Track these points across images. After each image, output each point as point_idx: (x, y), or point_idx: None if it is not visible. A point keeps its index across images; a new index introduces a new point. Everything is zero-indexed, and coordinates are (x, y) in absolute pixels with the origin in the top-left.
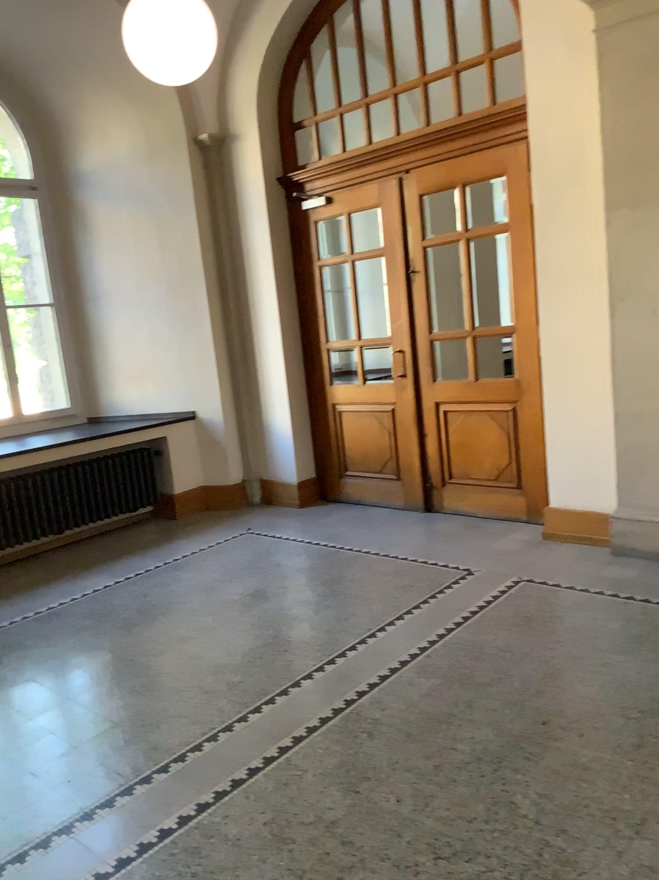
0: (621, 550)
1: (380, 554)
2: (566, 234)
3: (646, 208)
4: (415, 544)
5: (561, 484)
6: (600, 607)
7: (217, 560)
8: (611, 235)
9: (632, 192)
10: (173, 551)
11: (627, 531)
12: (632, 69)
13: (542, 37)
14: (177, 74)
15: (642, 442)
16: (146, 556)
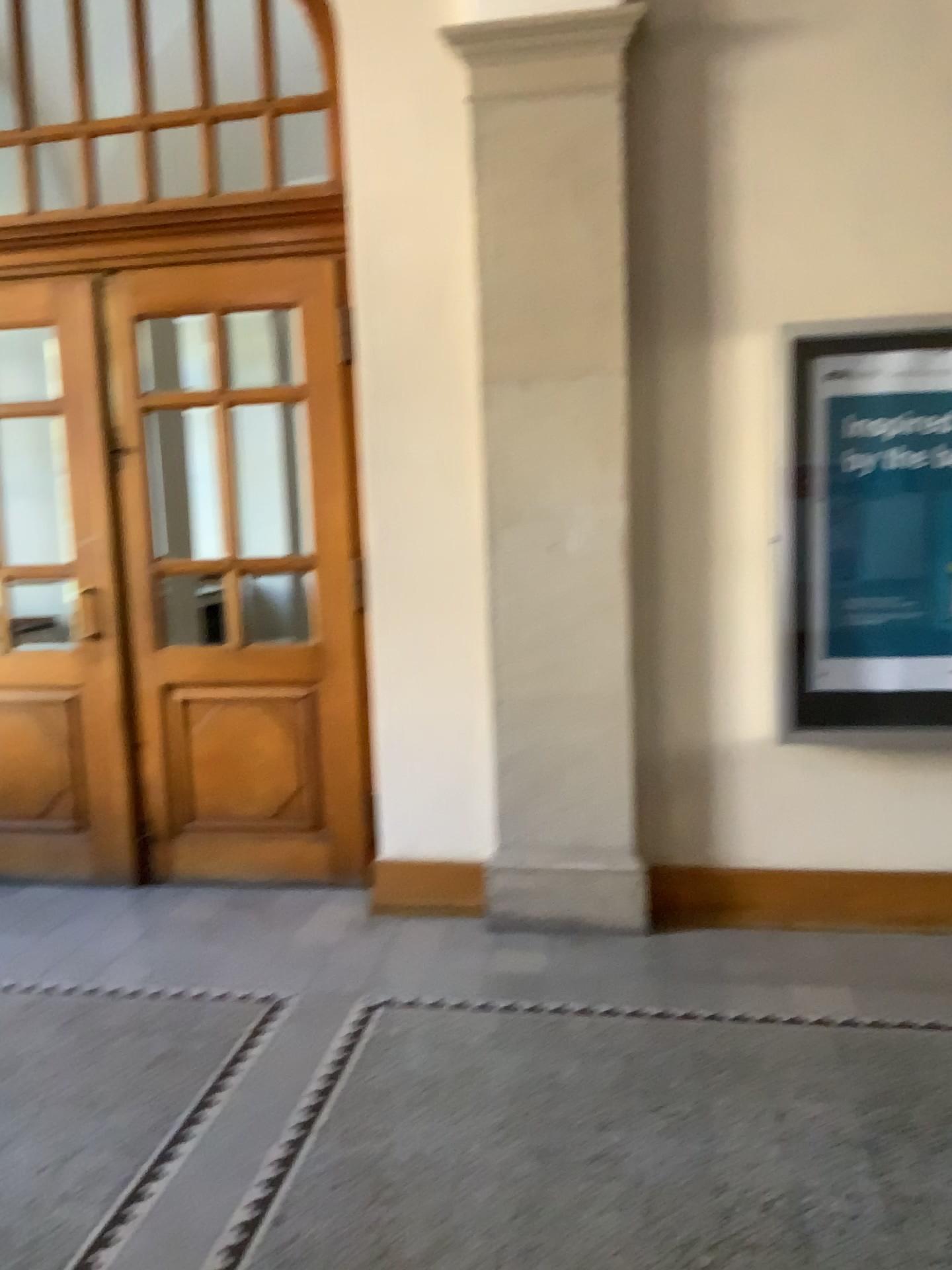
0: (509, 923)
1: (85, 988)
2: (417, 412)
3: (548, 385)
4: (149, 955)
5: (401, 818)
6: (535, 1037)
7: None
8: (493, 421)
9: (528, 359)
10: None
11: (515, 889)
12: (528, 172)
13: (377, 91)
14: None
15: (539, 747)
16: None
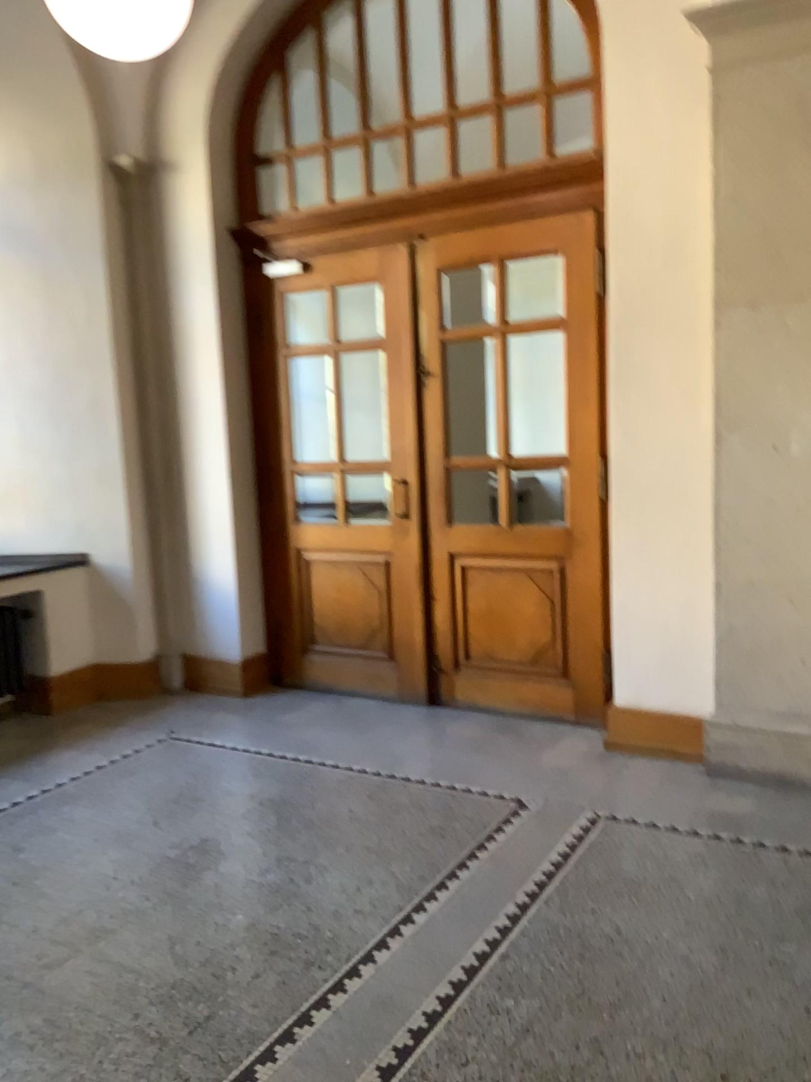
0: (722, 768)
1: (384, 774)
2: (656, 334)
3: (773, 306)
4: (431, 757)
5: (633, 672)
6: (732, 861)
7: (133, 787)
8: (722, 339)
9: (755, 285)
10: (57, 771)
11: (730, 741)
12: (761, 121)
13: (631, 68)
14: (126, 37)
15: (756, 620)
16: (14, 780)
